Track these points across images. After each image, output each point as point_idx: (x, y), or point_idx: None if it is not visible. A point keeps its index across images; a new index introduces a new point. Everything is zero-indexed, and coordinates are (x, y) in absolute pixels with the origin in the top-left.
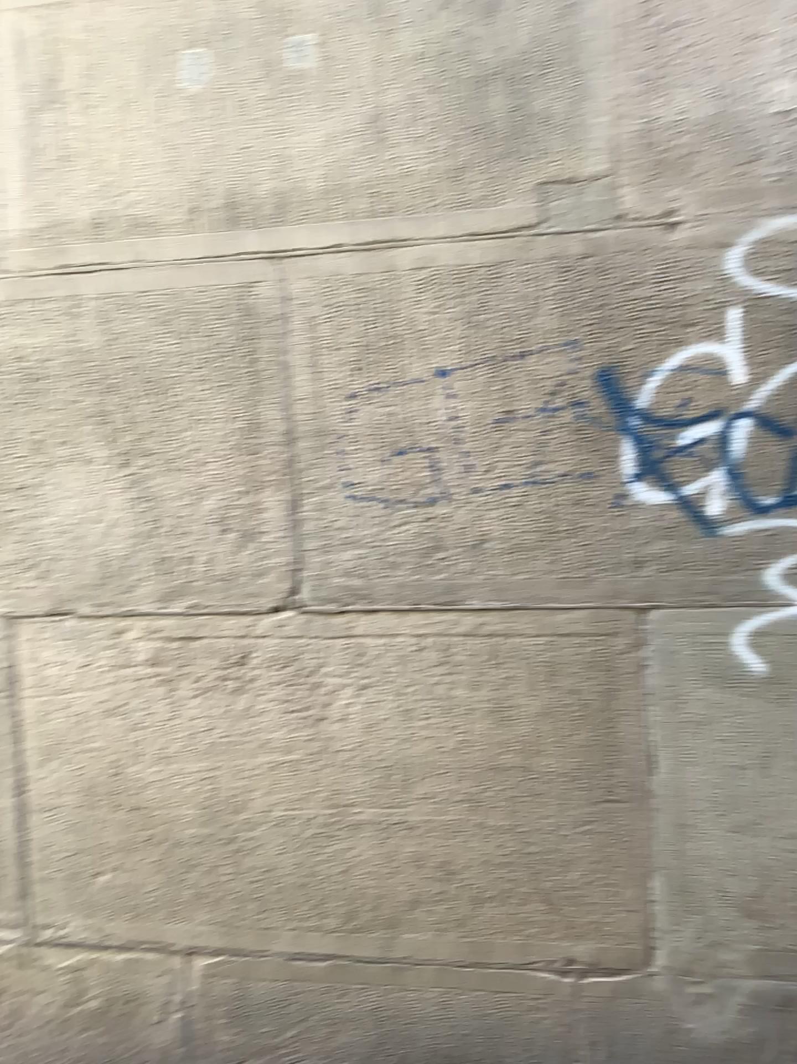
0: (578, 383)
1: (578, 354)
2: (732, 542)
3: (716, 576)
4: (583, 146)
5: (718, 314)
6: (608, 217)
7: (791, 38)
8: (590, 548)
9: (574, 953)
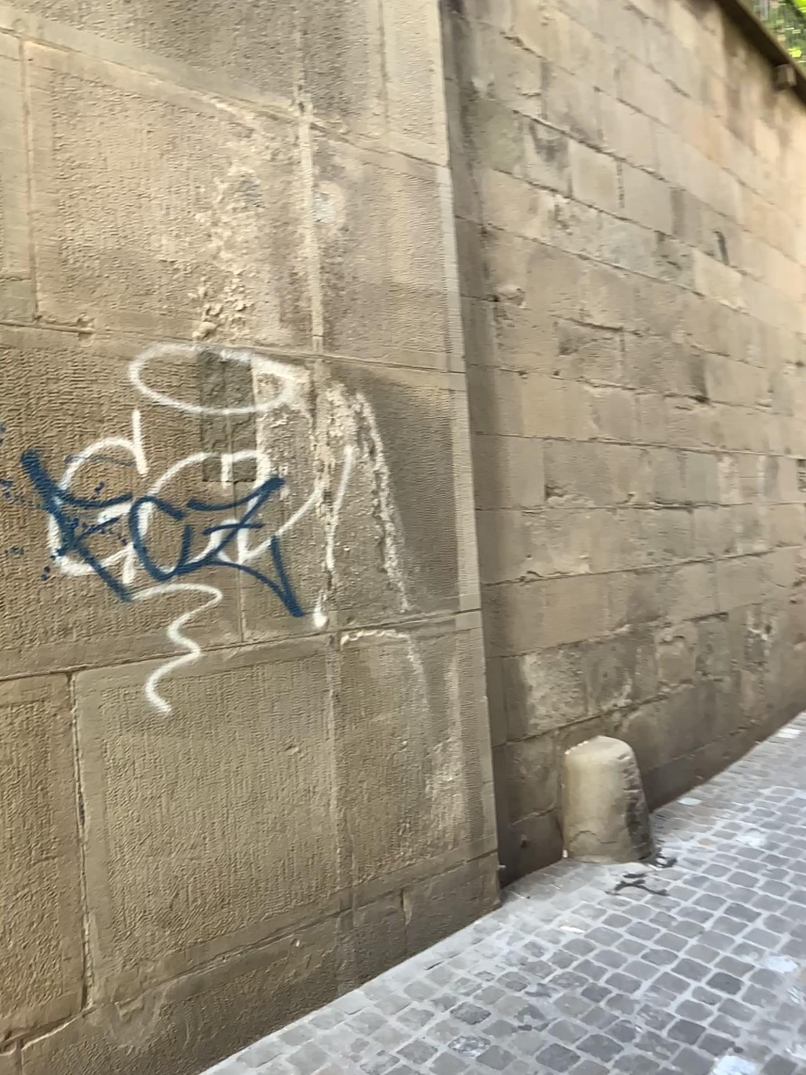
0: (4, 464)
1: (4, 438)
2: (142, 605)
3: (129, 636)
4: (4, 247)
5: (124, 414)
6: (28, 316)
7: (169, 207)
8: (19, 620)
9: (14, 1025)
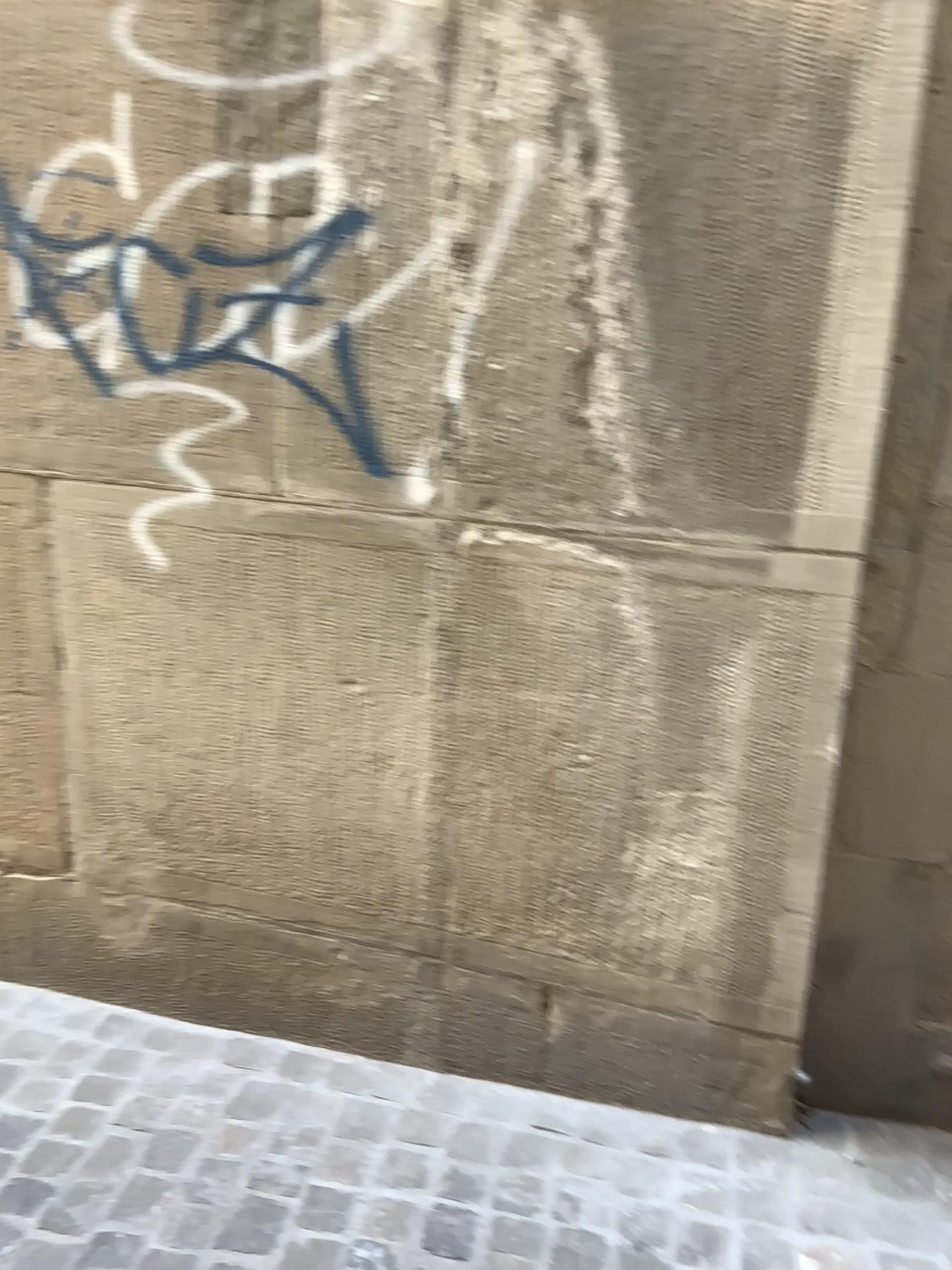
0: None
1: None
2: (129, 404)
3: (113, 446)
4: None
5: (103, 97)
6: None
7: None
8: None
9: None
